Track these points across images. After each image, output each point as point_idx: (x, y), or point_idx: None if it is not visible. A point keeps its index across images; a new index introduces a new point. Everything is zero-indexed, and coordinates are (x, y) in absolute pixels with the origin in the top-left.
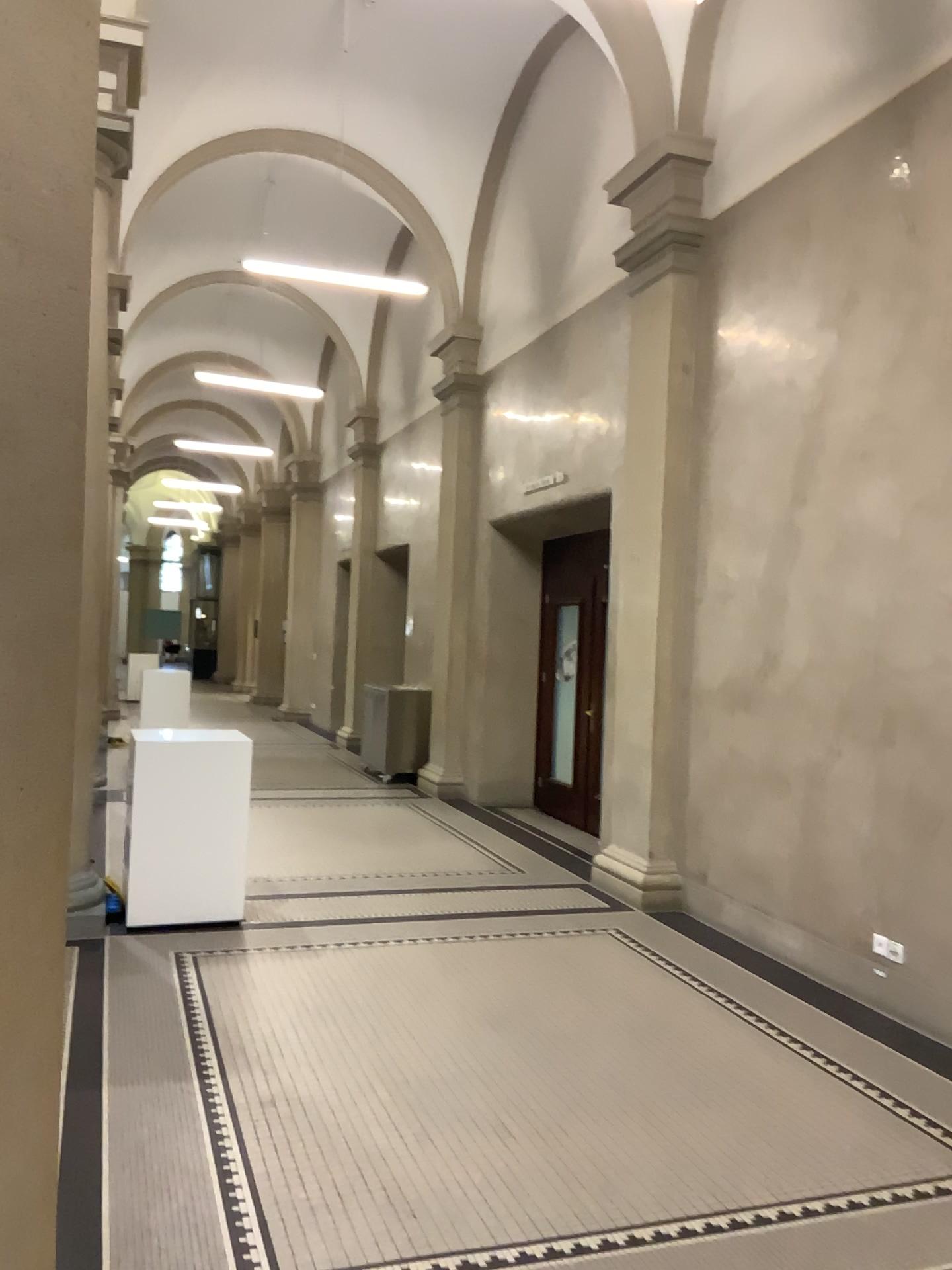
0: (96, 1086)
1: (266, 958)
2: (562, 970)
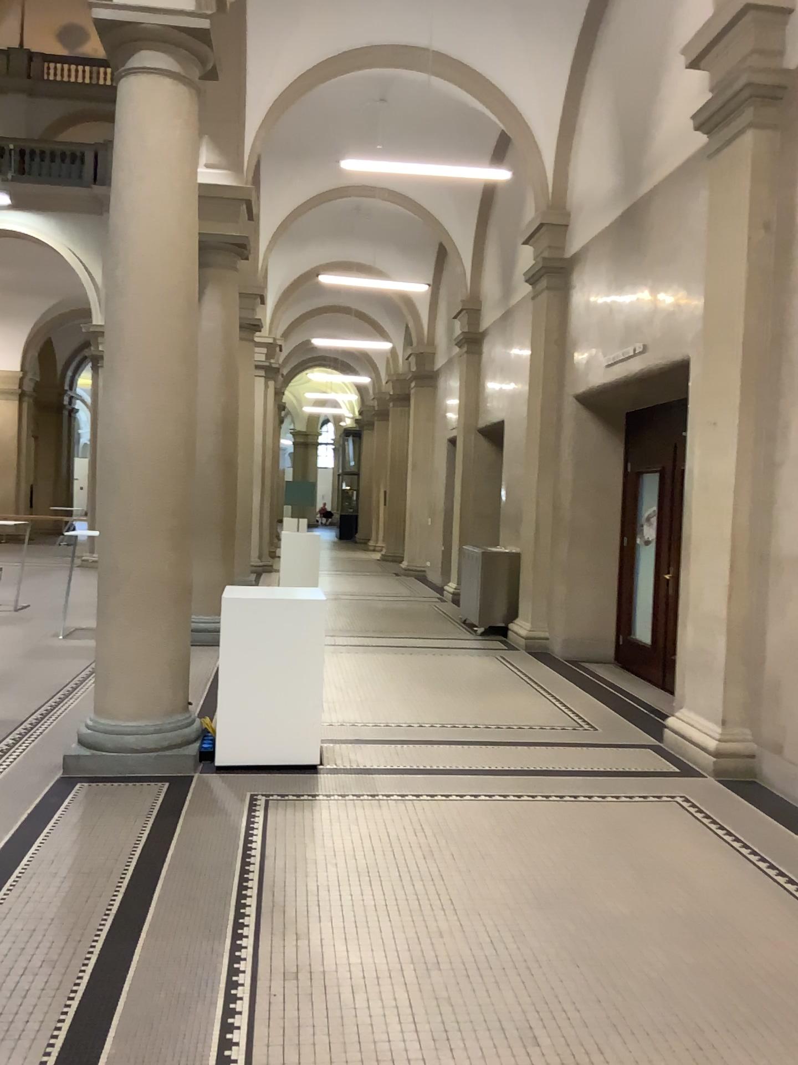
0: (129, 944)
1: (328, 811)
2: (621, 842)
